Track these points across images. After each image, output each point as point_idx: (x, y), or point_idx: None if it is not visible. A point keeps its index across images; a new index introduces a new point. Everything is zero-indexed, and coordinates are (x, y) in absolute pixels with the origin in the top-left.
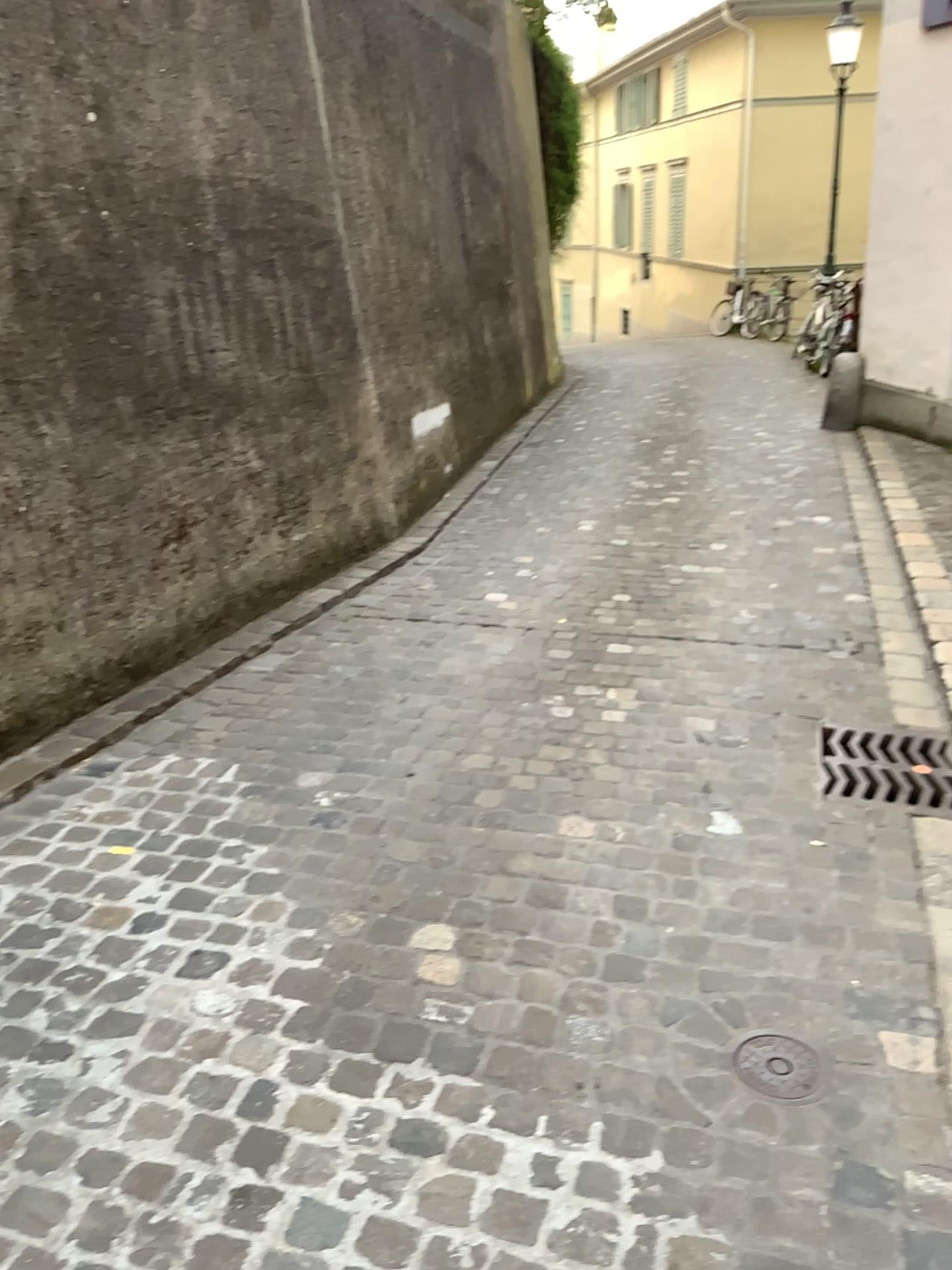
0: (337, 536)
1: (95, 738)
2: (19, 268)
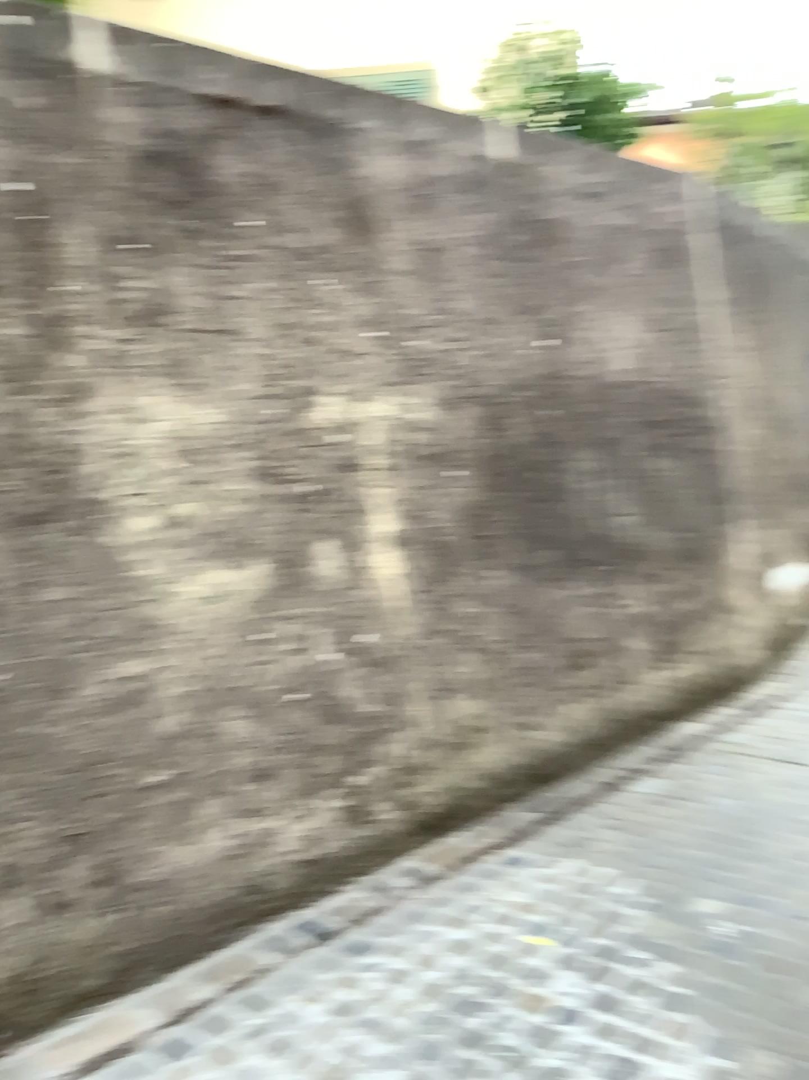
0: (692, 674)
1: (500, 833)
2: (479, 451)
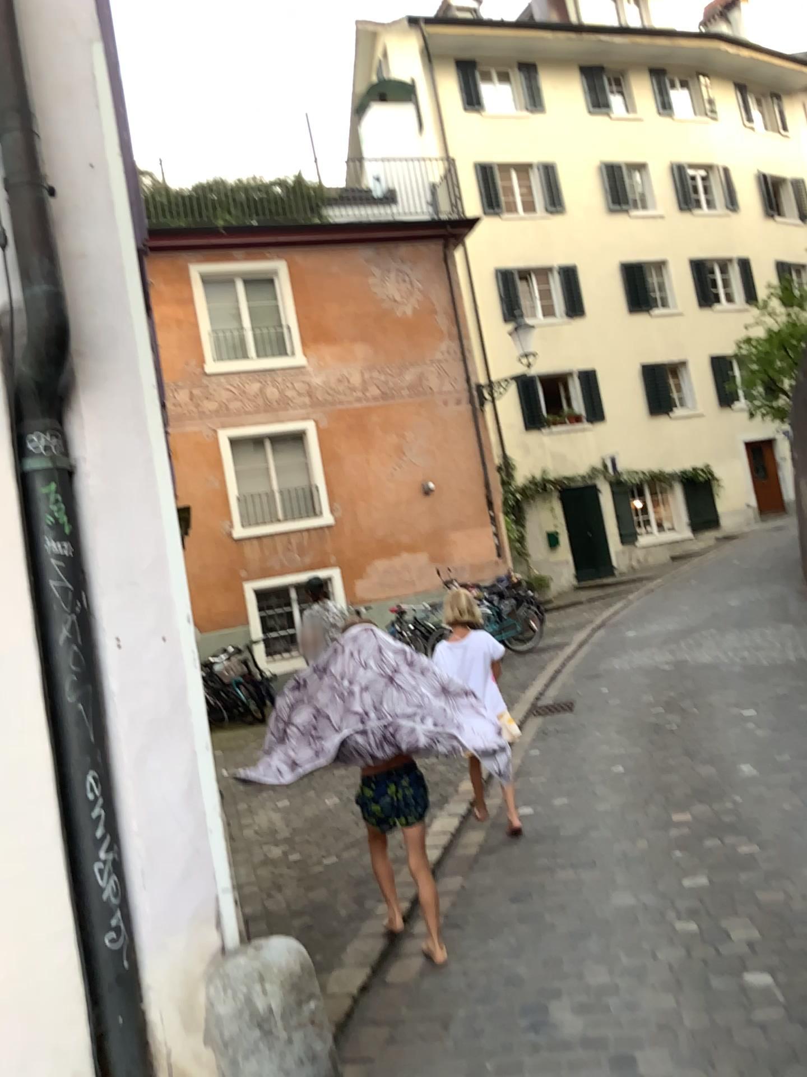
0: None
1: None
2: None
